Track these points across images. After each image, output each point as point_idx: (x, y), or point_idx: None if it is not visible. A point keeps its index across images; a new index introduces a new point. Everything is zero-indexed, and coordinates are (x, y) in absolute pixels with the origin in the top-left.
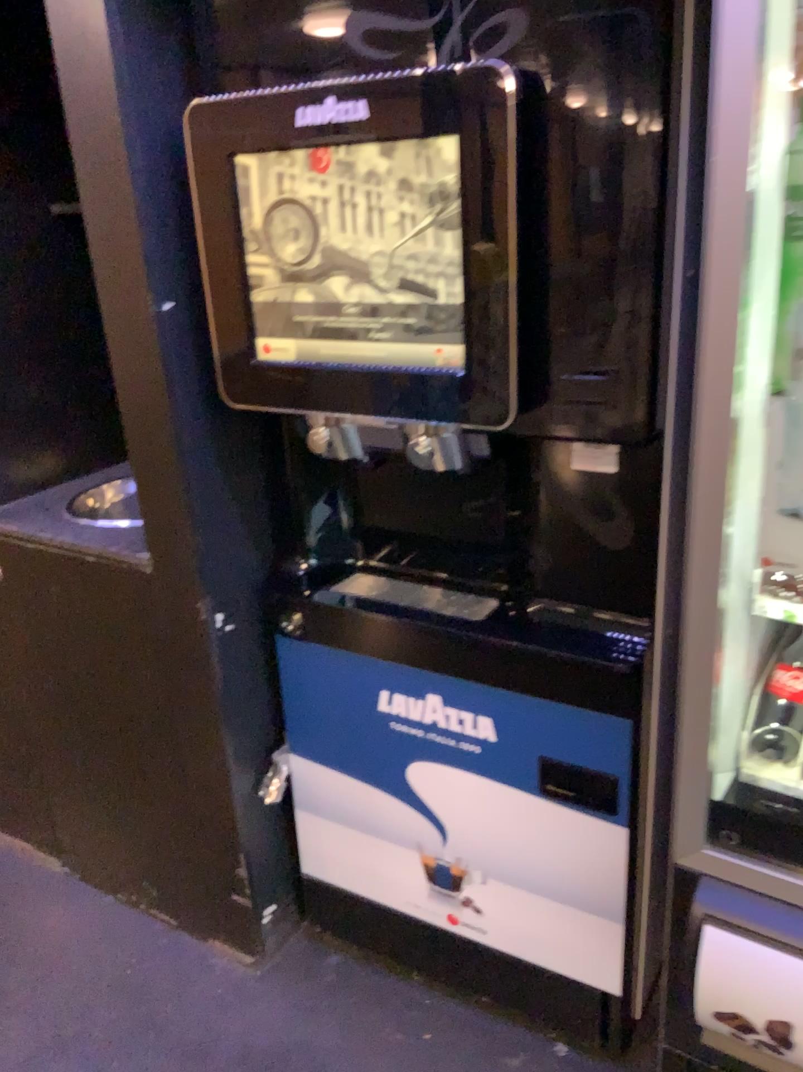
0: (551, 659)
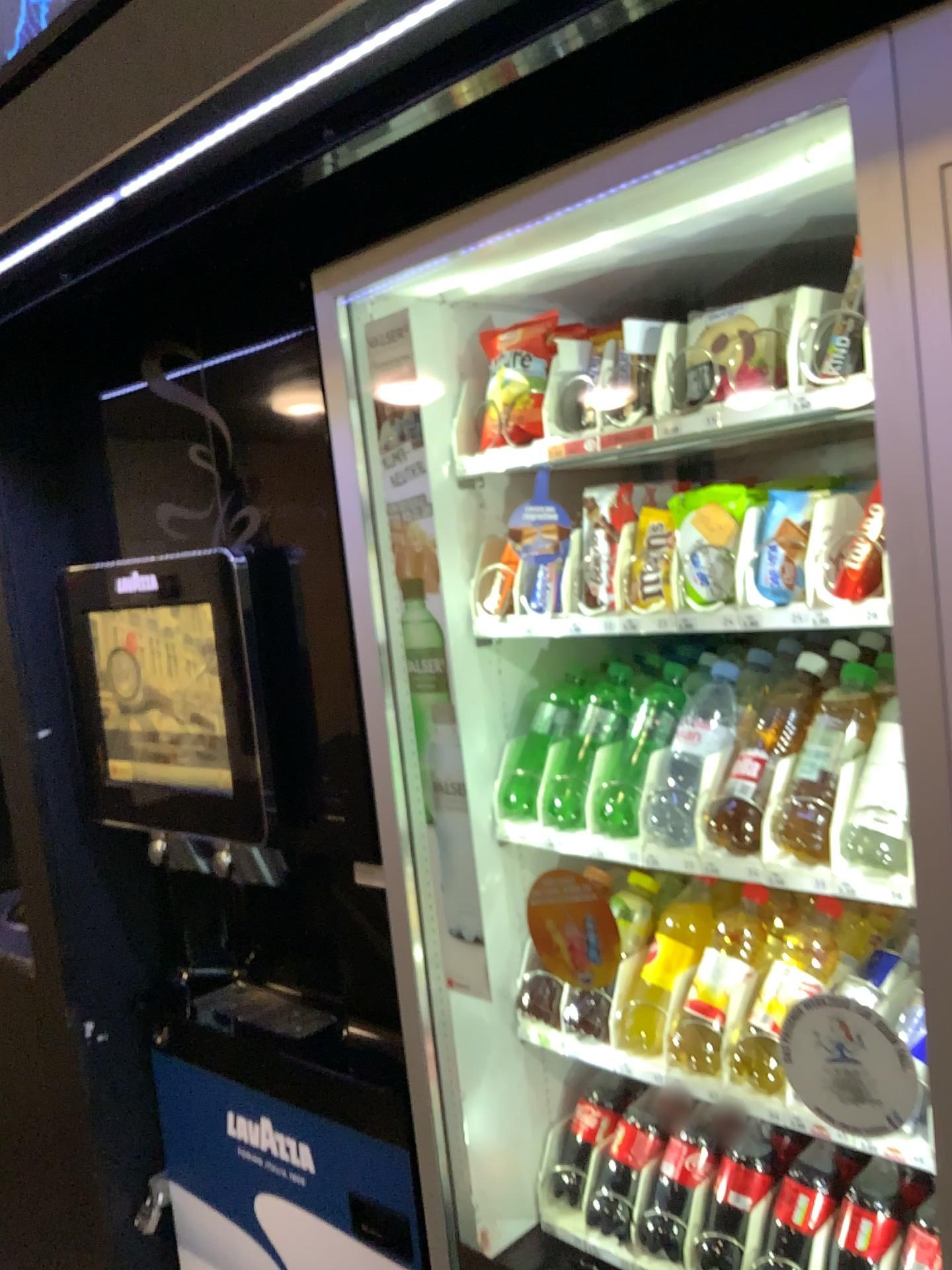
0: (345, 1083)
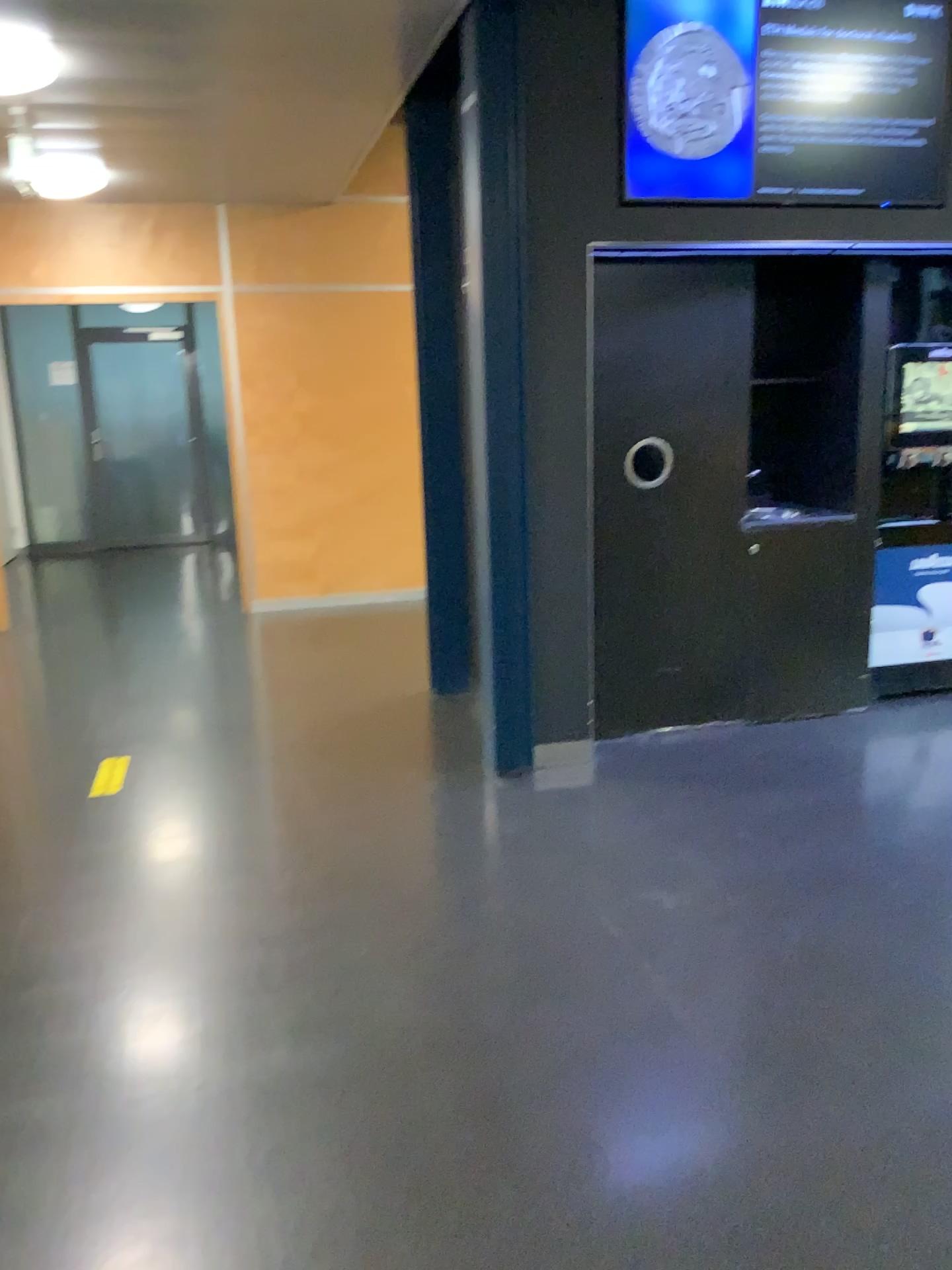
0: None
